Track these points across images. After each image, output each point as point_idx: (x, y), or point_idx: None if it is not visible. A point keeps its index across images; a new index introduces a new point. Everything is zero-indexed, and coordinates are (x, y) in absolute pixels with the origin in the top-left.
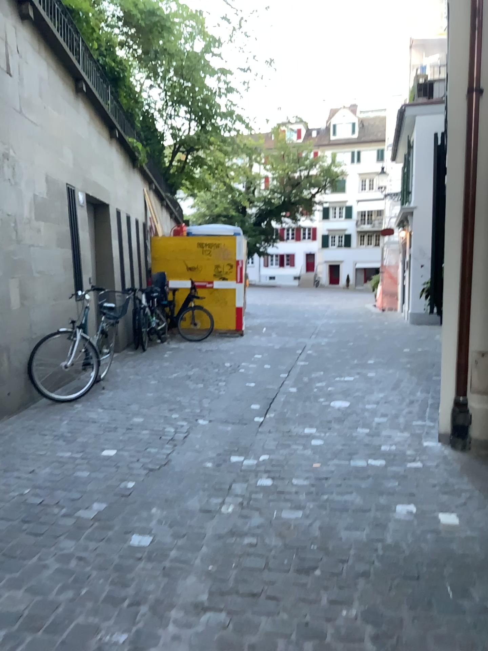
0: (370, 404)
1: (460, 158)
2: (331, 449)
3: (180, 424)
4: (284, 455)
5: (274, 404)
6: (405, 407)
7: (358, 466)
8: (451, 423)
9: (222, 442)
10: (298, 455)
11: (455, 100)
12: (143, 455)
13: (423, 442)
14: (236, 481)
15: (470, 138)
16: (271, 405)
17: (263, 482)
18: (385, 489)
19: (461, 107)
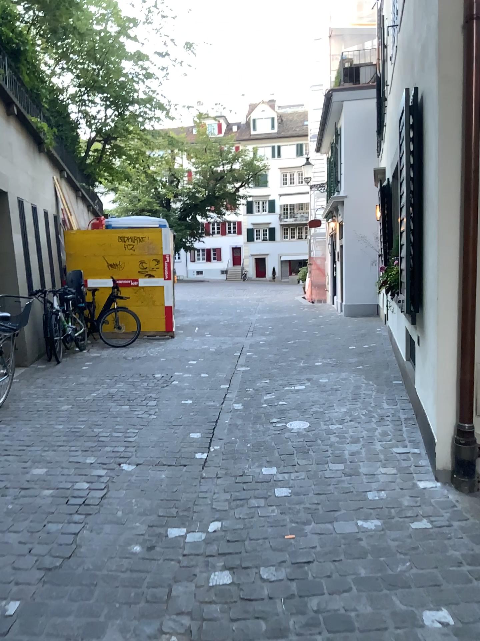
0: (335, 424)
1: (458, 111)
2: (302, 503)
3: (97, 474)
4: (242, 520)
5: (218, 430)
6: (378, 427)
7: (346, 534)
8: (456, 458)
9: (155, 500)
10: (261, 517)
11: (448, 33)
12: (39, 541)
13: (419, 484)
14: (178, 579)
15: (470, 83)
16: (215, 433)
17: (218, 576)
18: (396, 578)
19: (457, 43)
